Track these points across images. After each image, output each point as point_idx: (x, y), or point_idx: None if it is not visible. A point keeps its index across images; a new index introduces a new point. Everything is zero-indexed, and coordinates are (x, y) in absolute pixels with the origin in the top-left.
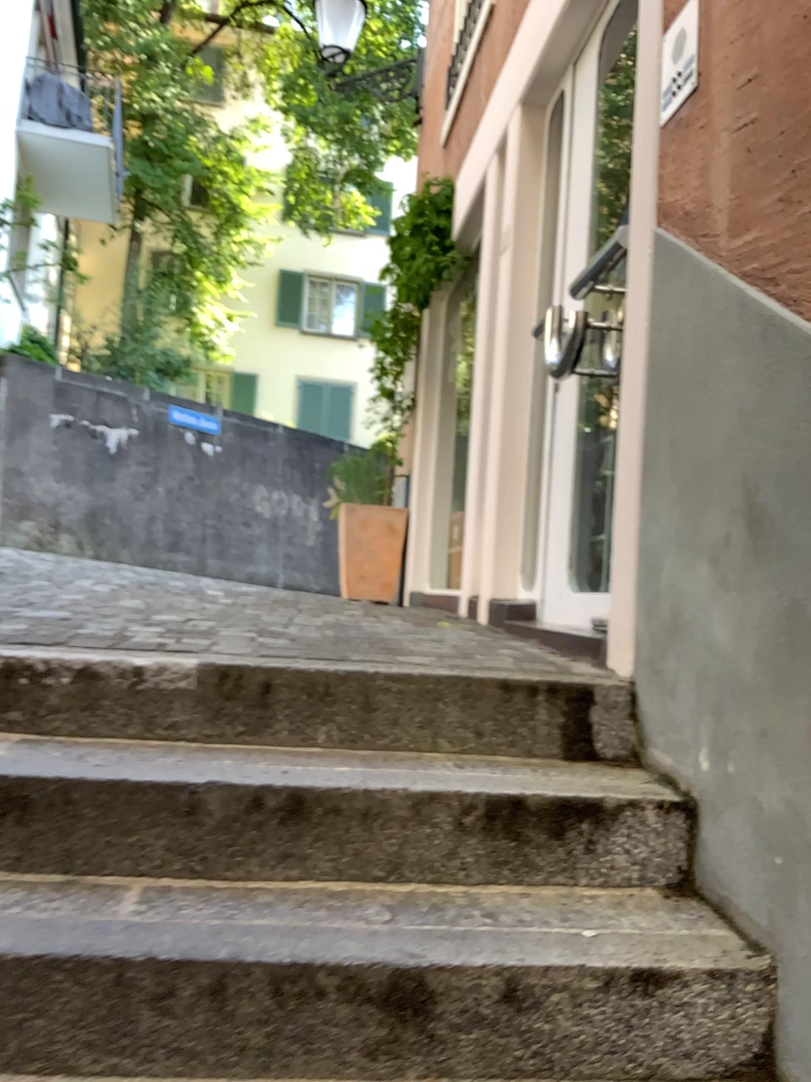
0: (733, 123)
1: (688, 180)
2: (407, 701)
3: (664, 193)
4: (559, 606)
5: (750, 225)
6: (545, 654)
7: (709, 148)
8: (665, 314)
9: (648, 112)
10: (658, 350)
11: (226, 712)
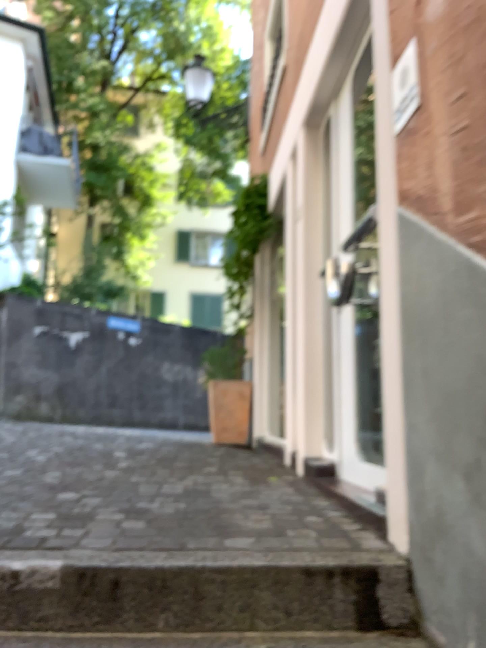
0: (448, 130)
1: (418, 172)
2: (229, 587)
3: (401, 182)
4: (351, 466)
5: (471, 206)
6: (341, 520)
7: (431, 149)
8: (409, 271)
9: (385, 125)
10: (407, 297)
11: (83, 604)
